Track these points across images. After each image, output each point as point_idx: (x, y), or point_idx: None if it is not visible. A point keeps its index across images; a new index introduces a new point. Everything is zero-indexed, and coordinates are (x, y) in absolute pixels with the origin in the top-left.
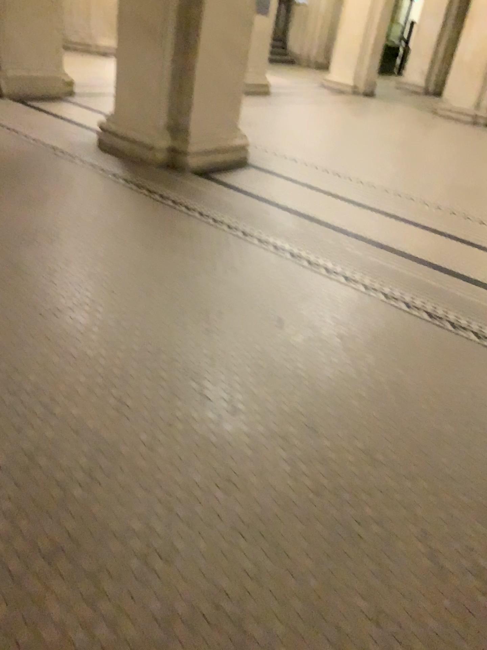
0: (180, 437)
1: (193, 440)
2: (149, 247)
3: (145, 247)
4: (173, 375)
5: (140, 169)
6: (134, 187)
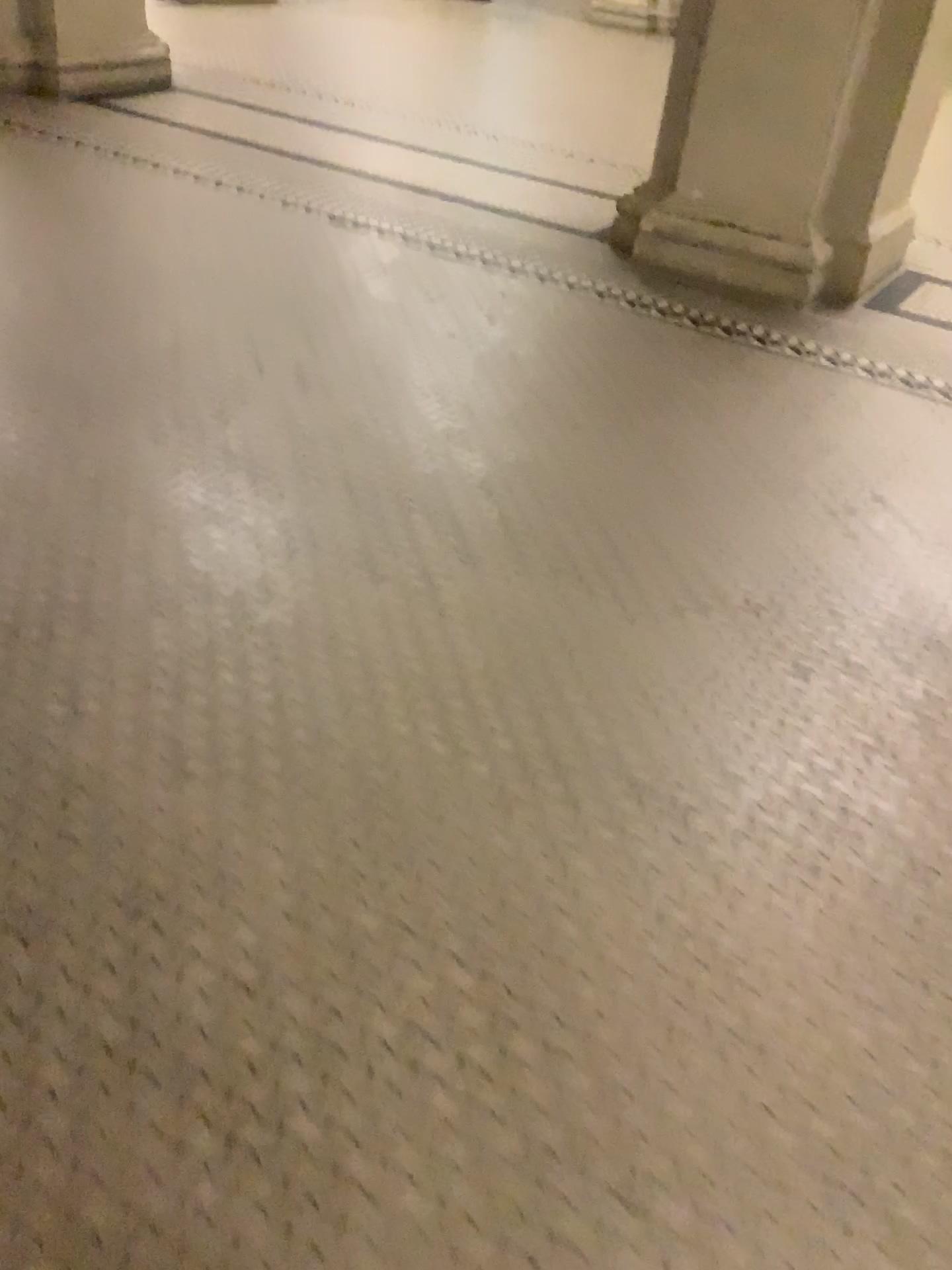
0: None
1: None
2: None
3: None
4: None
5: None
6: None
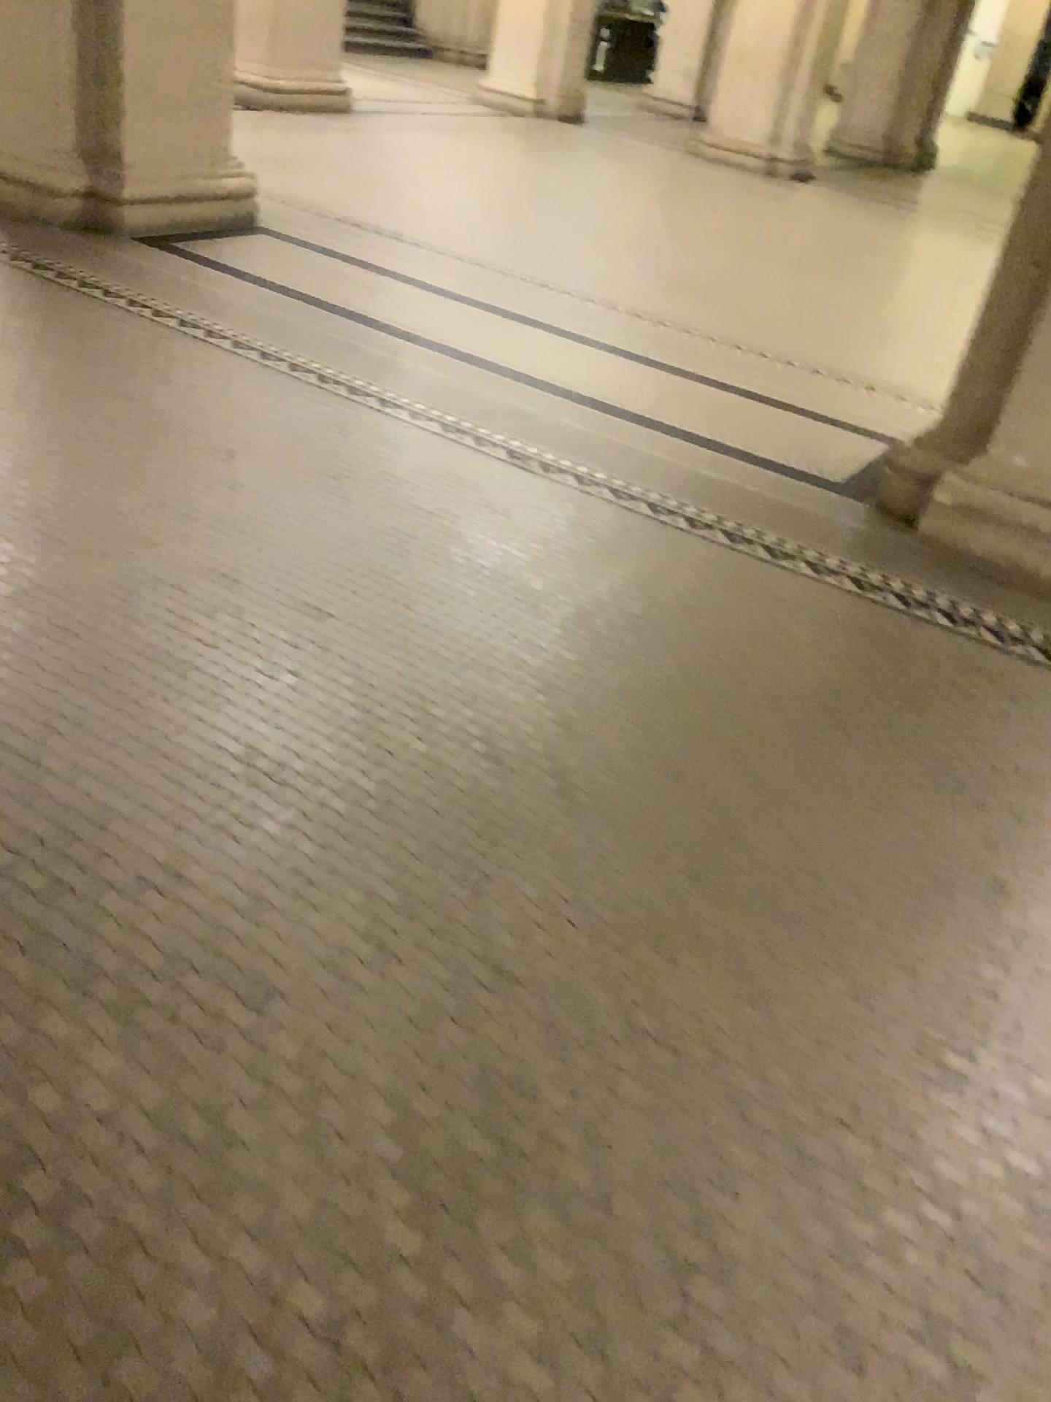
0: (1, 575)
1: (22, 579)
2: (16, 350)
3: (9, 350)
4: (10, 509)
5: (34, 236)
6: (13, 265)
